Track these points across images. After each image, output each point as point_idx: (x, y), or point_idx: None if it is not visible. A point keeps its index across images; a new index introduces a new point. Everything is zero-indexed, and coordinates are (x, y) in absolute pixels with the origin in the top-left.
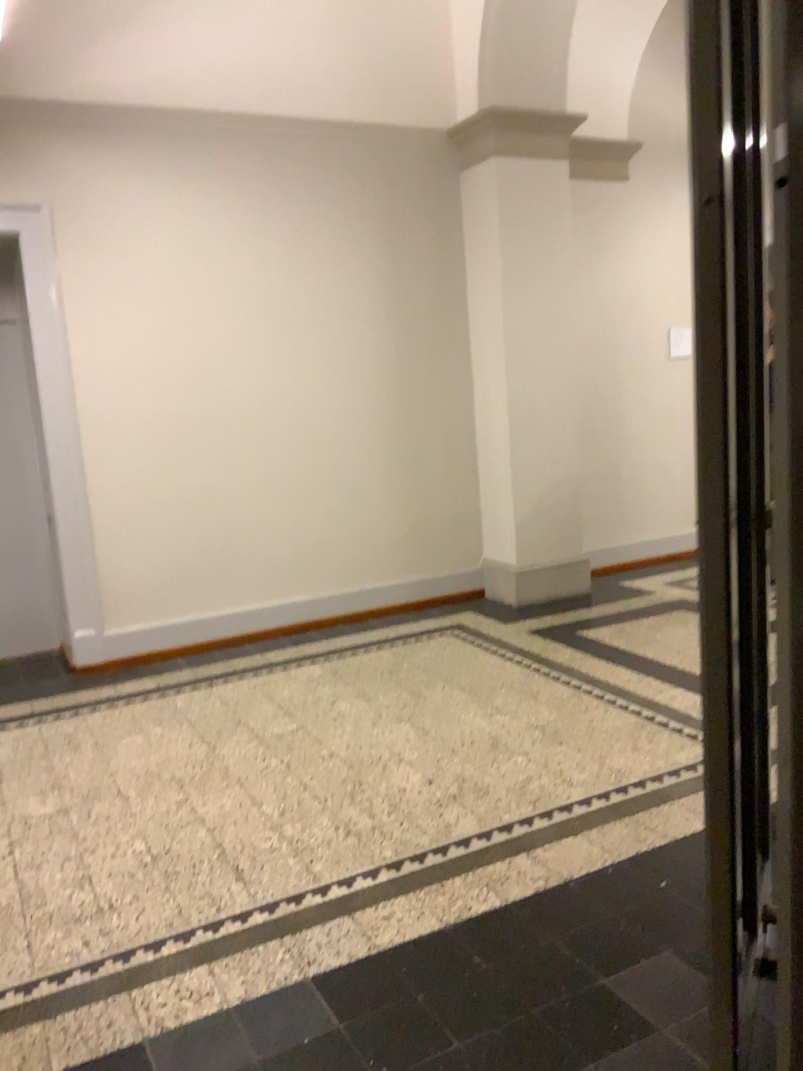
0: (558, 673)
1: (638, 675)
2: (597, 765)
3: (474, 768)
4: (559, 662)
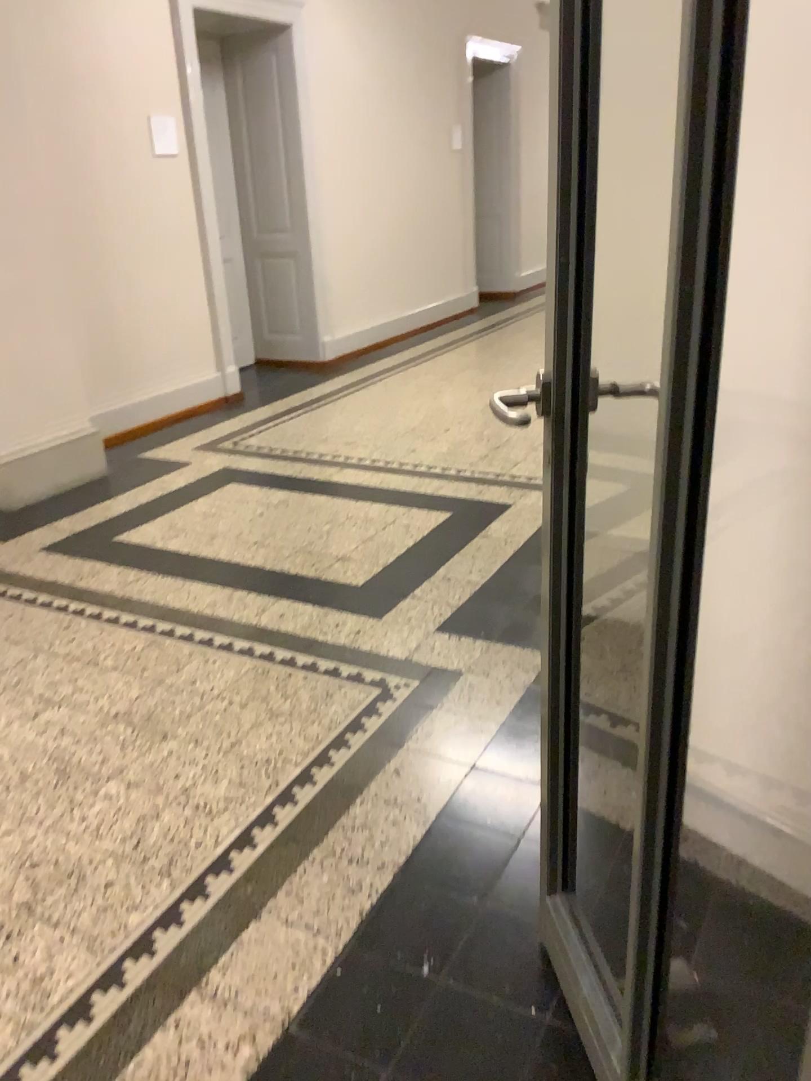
0: (118, 614)
1: (228, 593)
2: (237, 764)
3: (48, 834)
4: (112, 594)
